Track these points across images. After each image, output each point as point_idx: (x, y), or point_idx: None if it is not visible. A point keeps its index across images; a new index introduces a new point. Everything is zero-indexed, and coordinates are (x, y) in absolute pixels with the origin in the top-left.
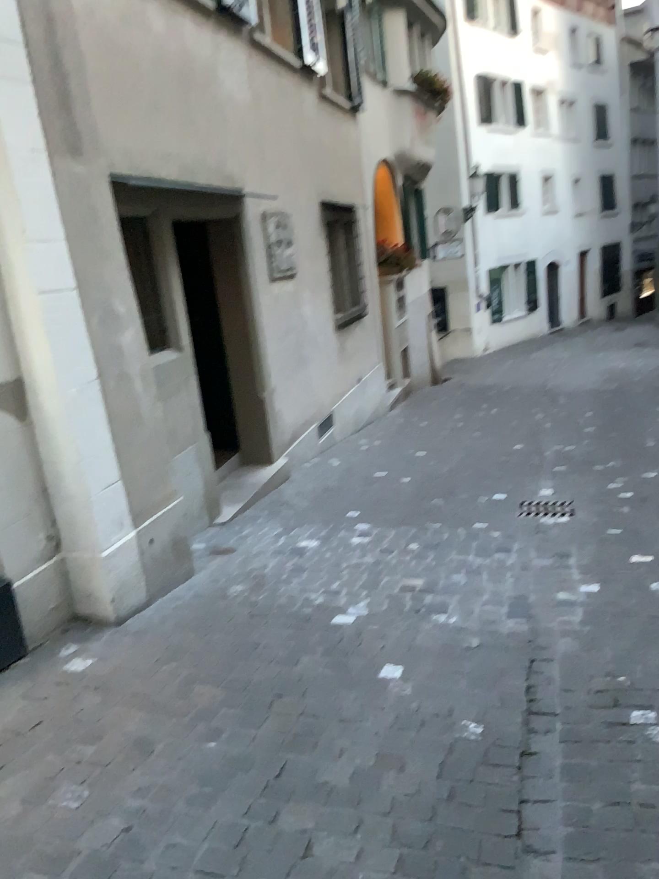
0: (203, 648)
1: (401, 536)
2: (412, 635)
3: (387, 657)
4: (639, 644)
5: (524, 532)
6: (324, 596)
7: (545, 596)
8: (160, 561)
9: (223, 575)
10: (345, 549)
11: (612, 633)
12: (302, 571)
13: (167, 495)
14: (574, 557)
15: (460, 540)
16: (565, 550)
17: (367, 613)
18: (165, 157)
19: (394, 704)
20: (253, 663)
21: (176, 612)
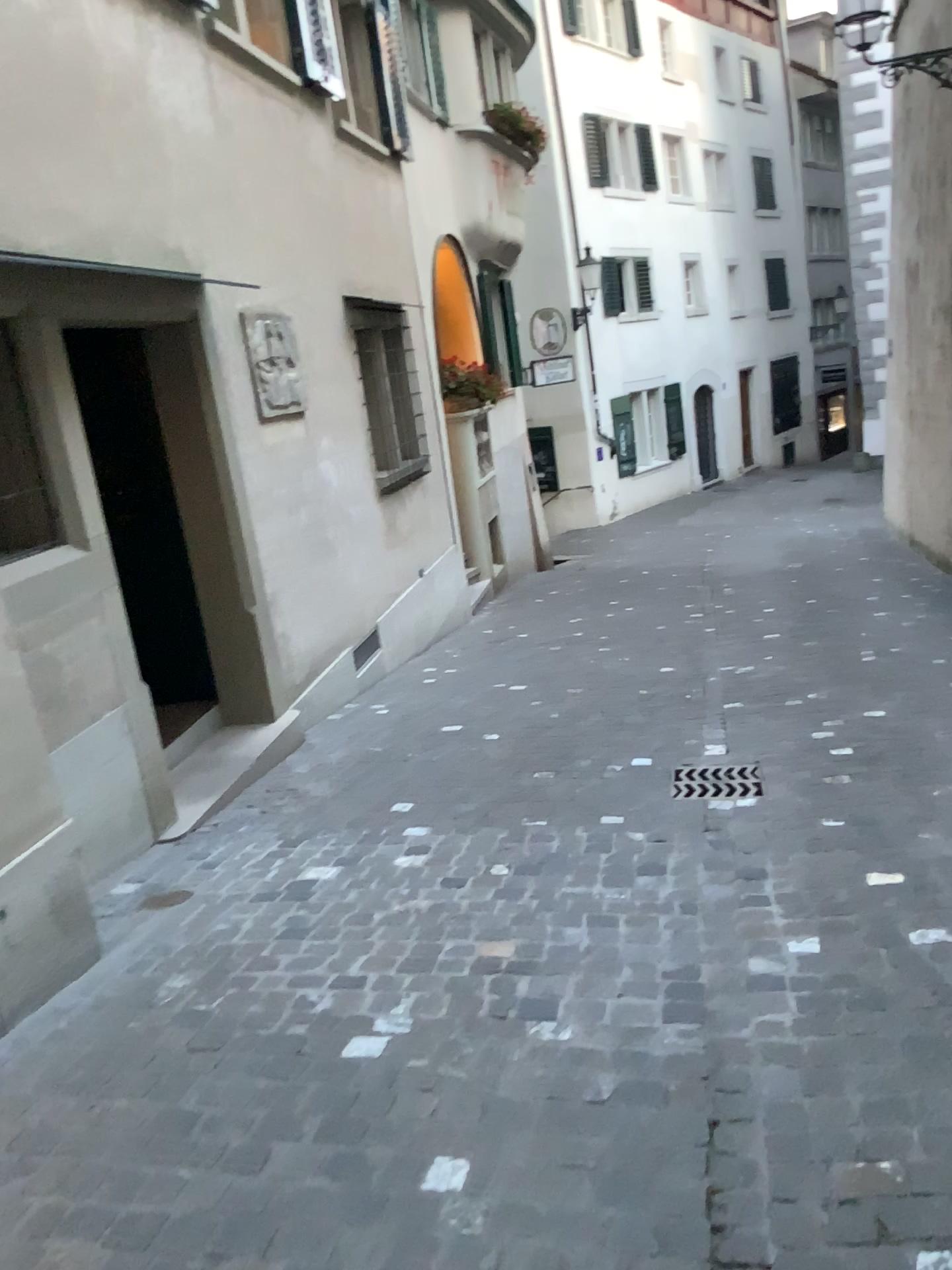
0: (87, 1138)
1: (478, 851)
2: (489, 1080)
3: (441, 1140)
4: (908, 1080)
5: (684, 834)
6: (334, 992)
7: (729, 972)
8: (28, 946)
9: (159, 952)
10: (381, 882)
11: (855, 1055)
12: (302, 935)
13: (41, 818)
14: (773, 884)
15: (578, 855)
16: (755, 869)
17: (410, 1028)
18: (47, 215)
19: (447, 1269)
20: (176, 1172)
21: (51, 1048)
